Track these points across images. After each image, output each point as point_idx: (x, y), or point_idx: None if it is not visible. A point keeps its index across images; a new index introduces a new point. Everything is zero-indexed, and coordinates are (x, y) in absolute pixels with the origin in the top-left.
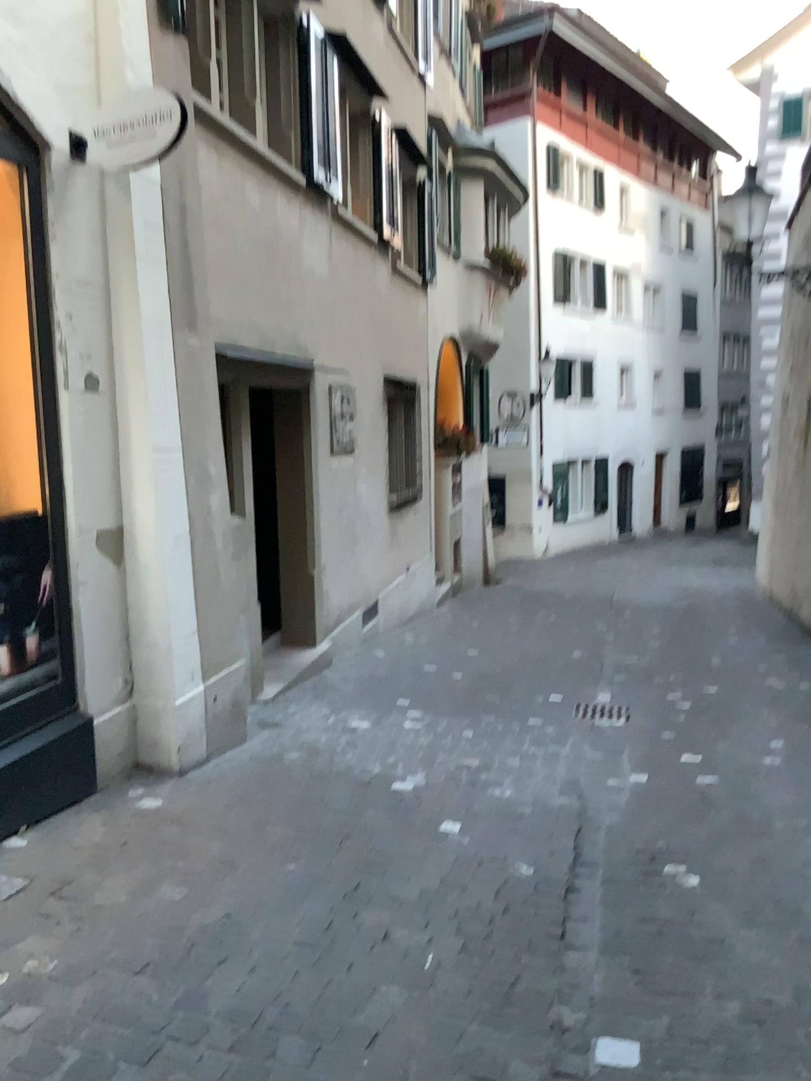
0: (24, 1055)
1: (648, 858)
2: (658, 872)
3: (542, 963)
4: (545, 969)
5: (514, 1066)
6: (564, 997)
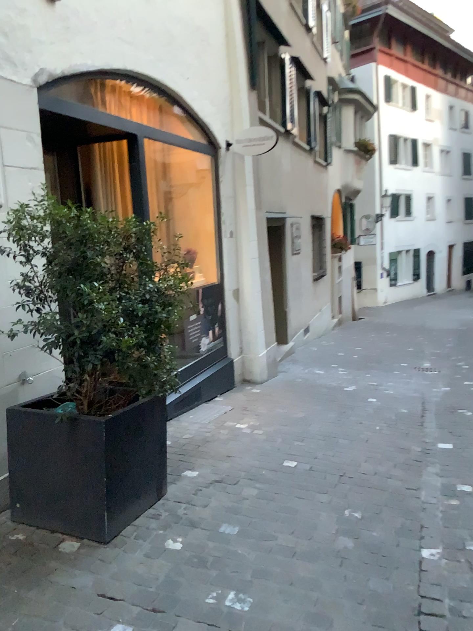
0: (267, 438)
1: (451, 407)
2: (455, 410)
3: (417, 428)
4: (418, 429)
5: (412, 445)
6: (426, 434)
